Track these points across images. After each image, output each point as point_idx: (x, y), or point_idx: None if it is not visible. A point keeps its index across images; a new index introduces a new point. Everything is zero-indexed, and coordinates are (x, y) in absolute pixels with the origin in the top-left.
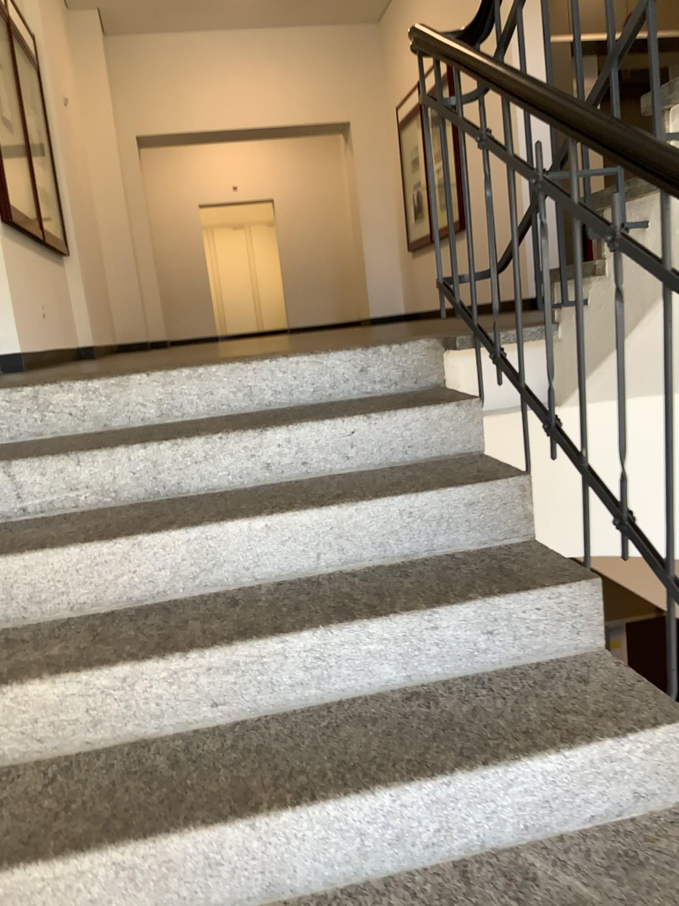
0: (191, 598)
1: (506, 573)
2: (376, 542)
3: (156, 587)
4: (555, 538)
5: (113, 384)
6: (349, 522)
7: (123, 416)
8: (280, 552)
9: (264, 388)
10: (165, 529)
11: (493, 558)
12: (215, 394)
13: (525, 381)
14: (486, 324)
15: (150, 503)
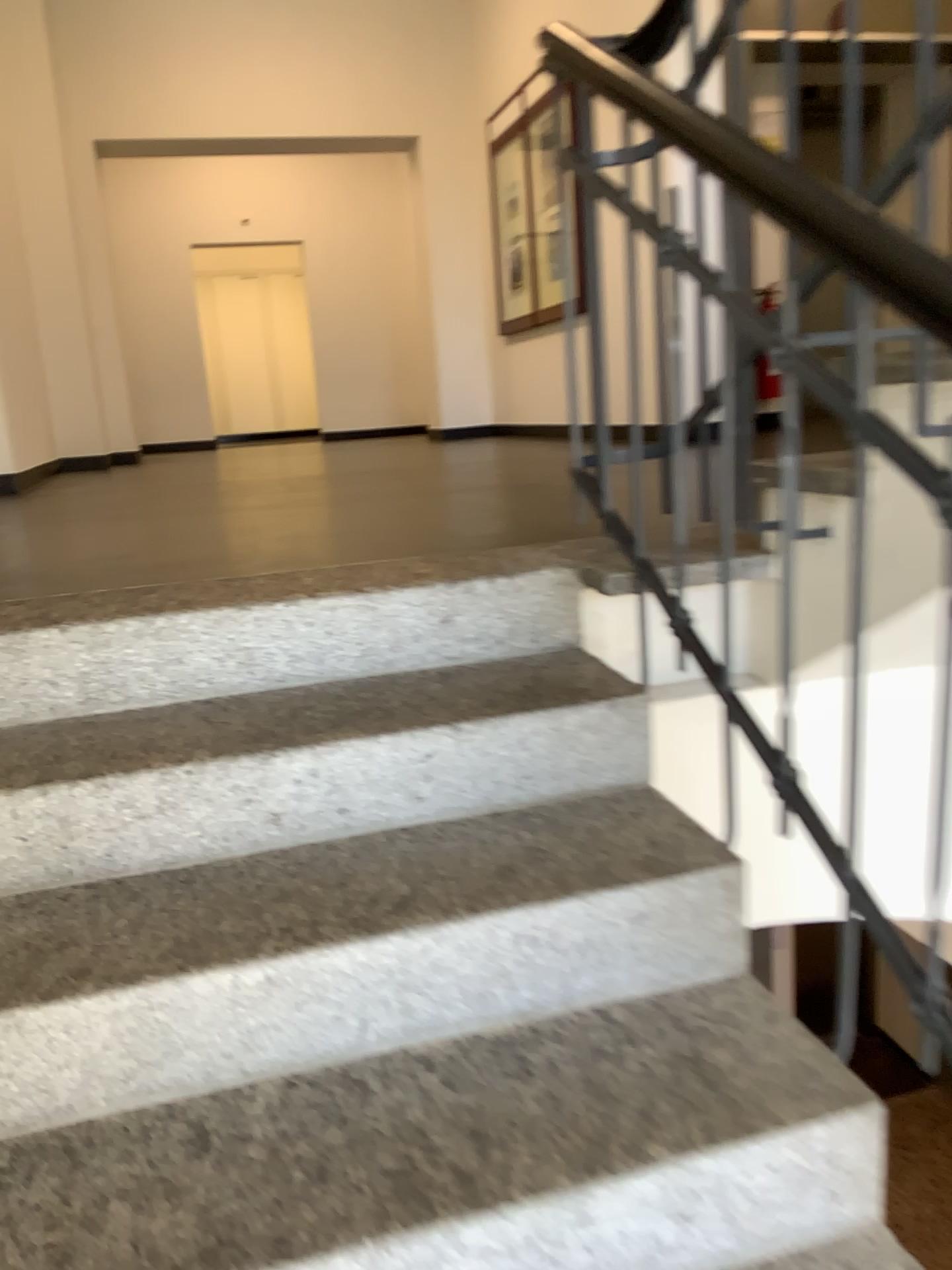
0: (121, 1121)
1: (707, 1078)
2: (469, 995)
3: (54, 1100)
4: (748, 894)
5: (3, 641)
6: (423, 963)
7: (16, 707)
8: (294, 1021)
9: (273, 653)
10: (74, 986)
11: (677, 1026)
12: (187, 665)
13: (715, 649)
14: (658, 558)
15: (56, 898)
